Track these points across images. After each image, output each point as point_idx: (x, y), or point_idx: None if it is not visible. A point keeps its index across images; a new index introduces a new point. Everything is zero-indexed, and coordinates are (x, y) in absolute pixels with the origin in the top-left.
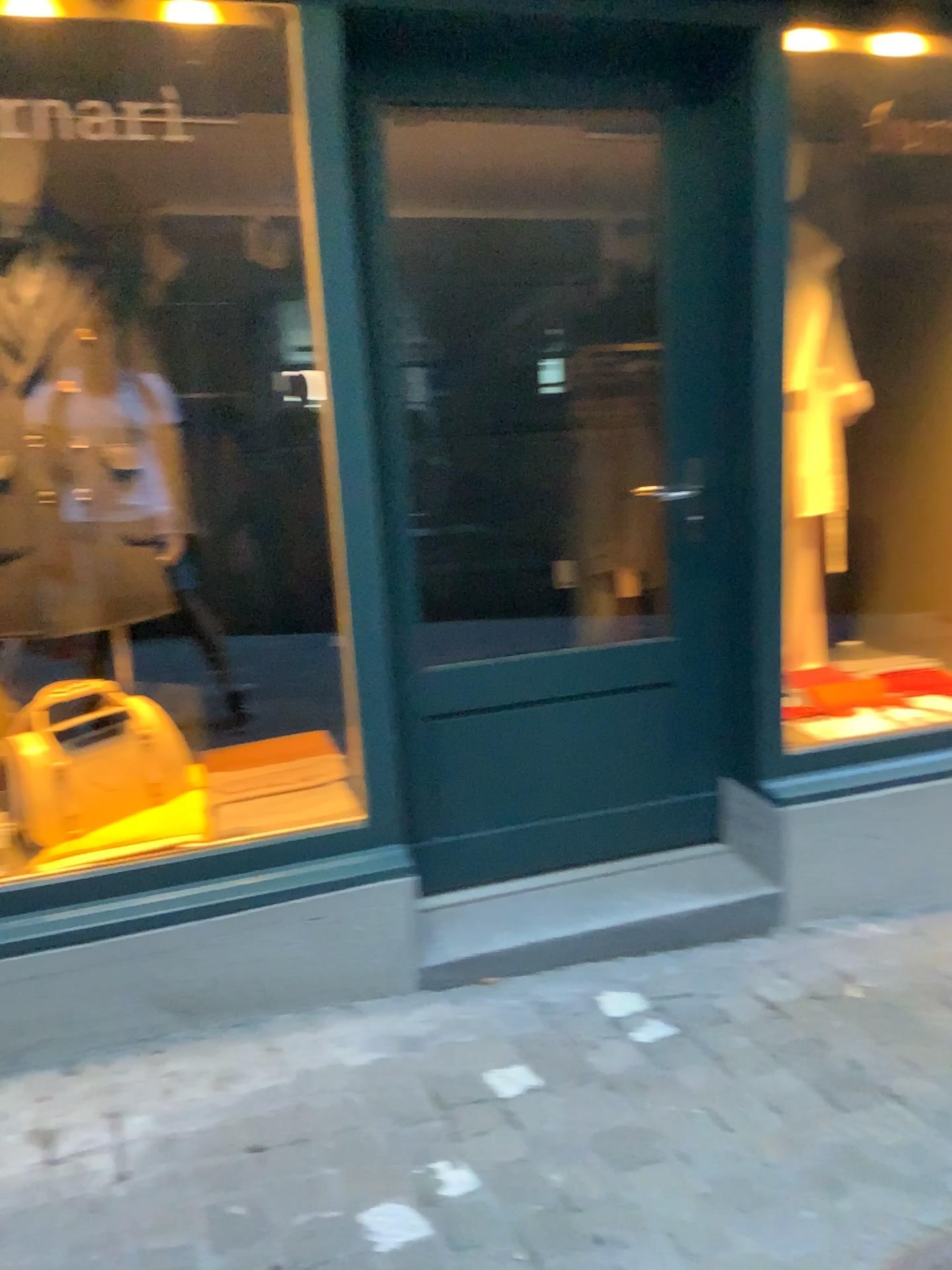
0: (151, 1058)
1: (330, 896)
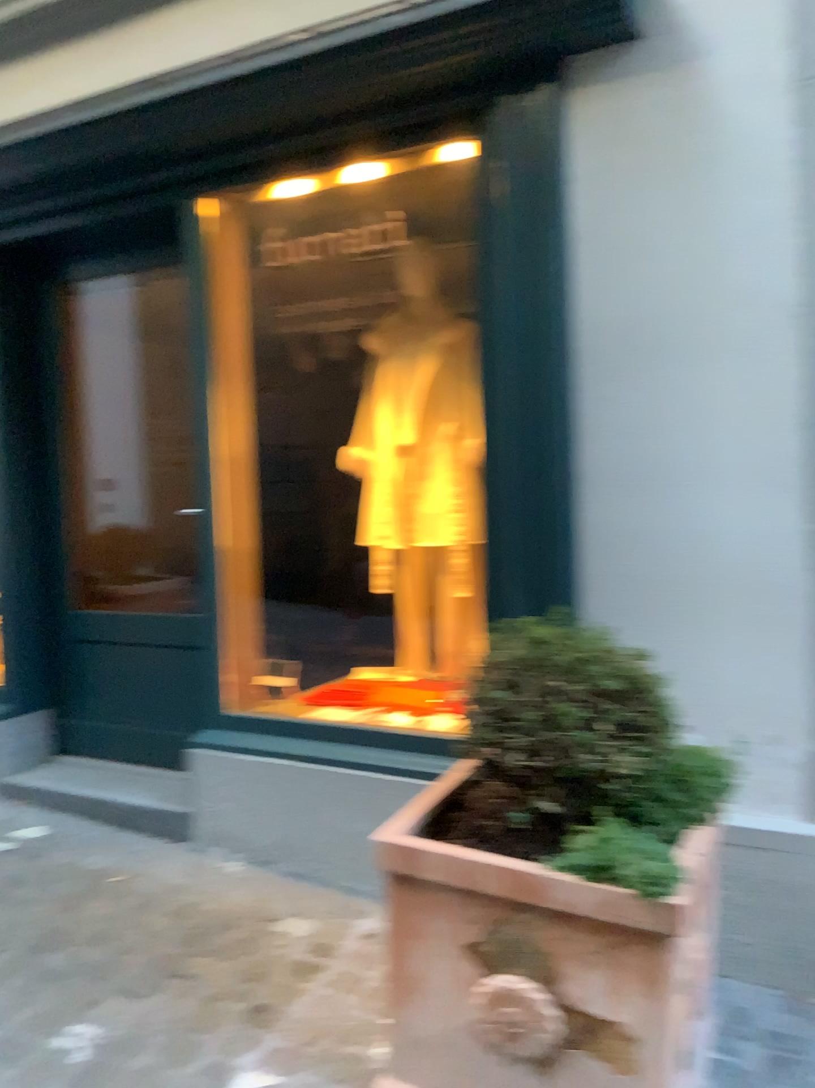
0: None
1: None
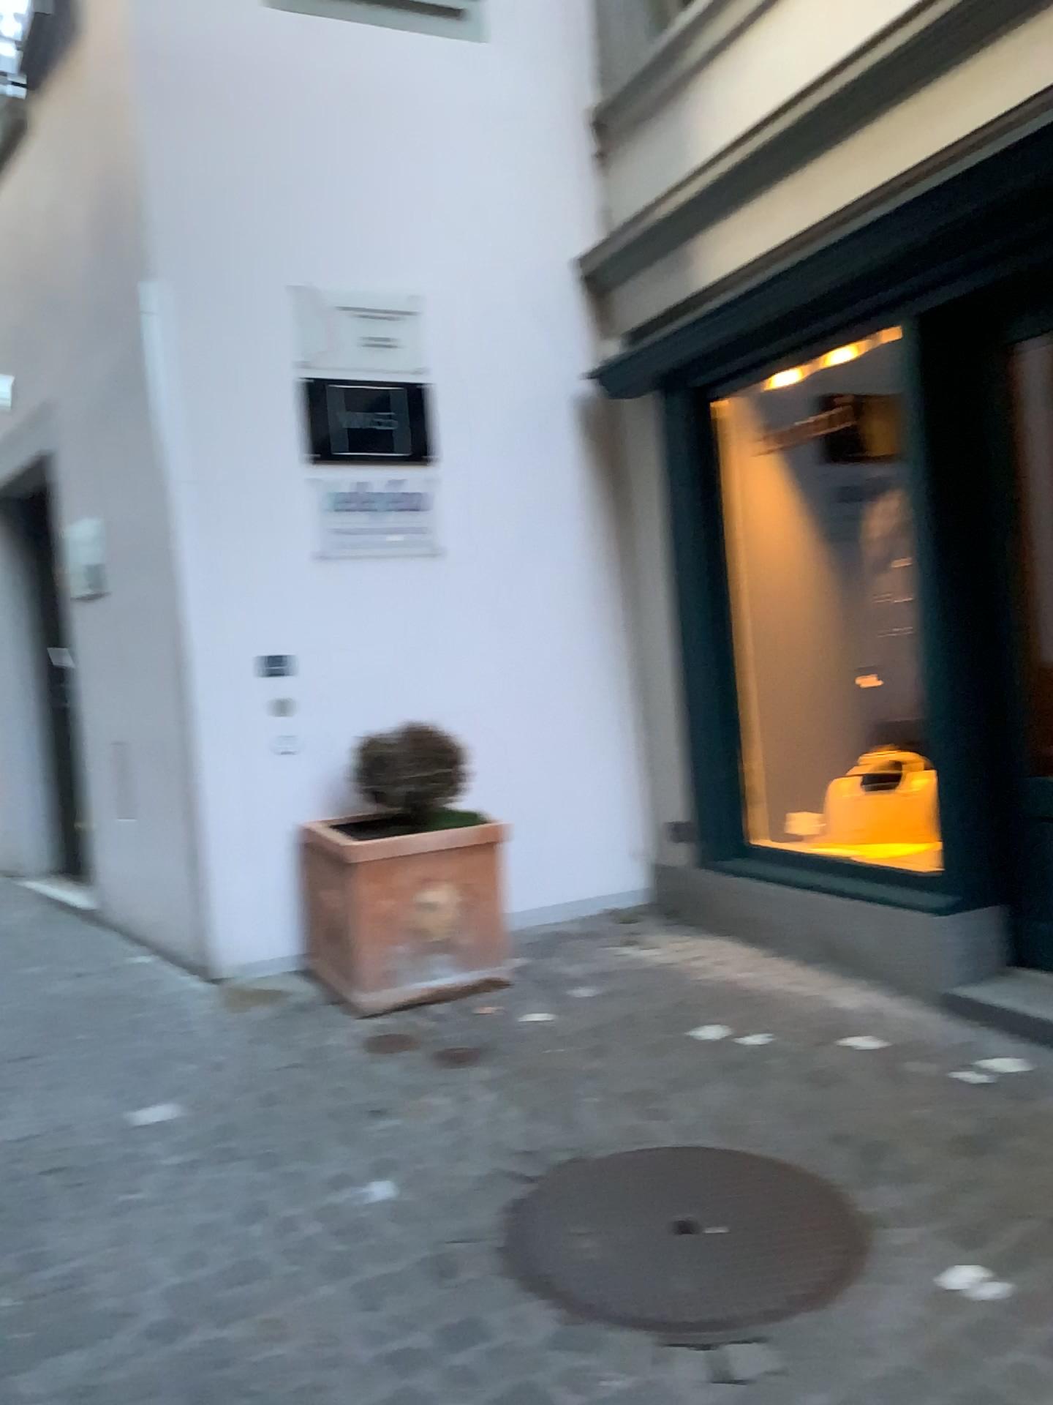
0: (790, 964)
1: (886, 909)
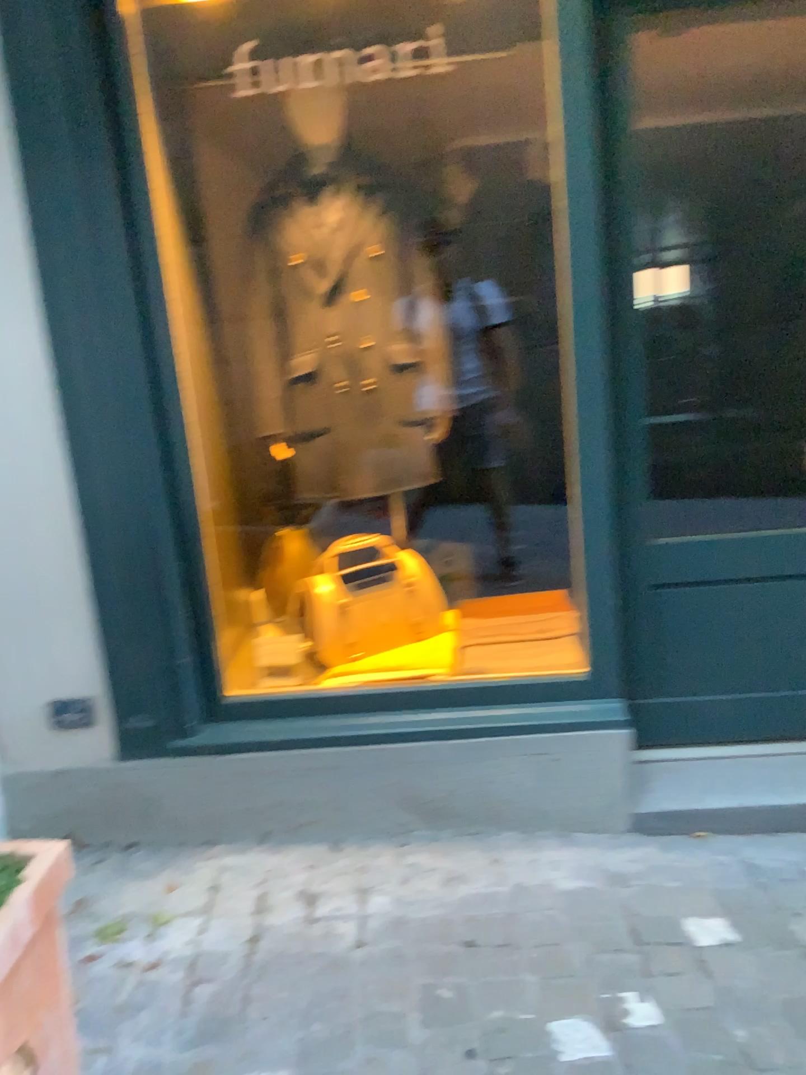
0: (397, 849)
1: (552, 736)
